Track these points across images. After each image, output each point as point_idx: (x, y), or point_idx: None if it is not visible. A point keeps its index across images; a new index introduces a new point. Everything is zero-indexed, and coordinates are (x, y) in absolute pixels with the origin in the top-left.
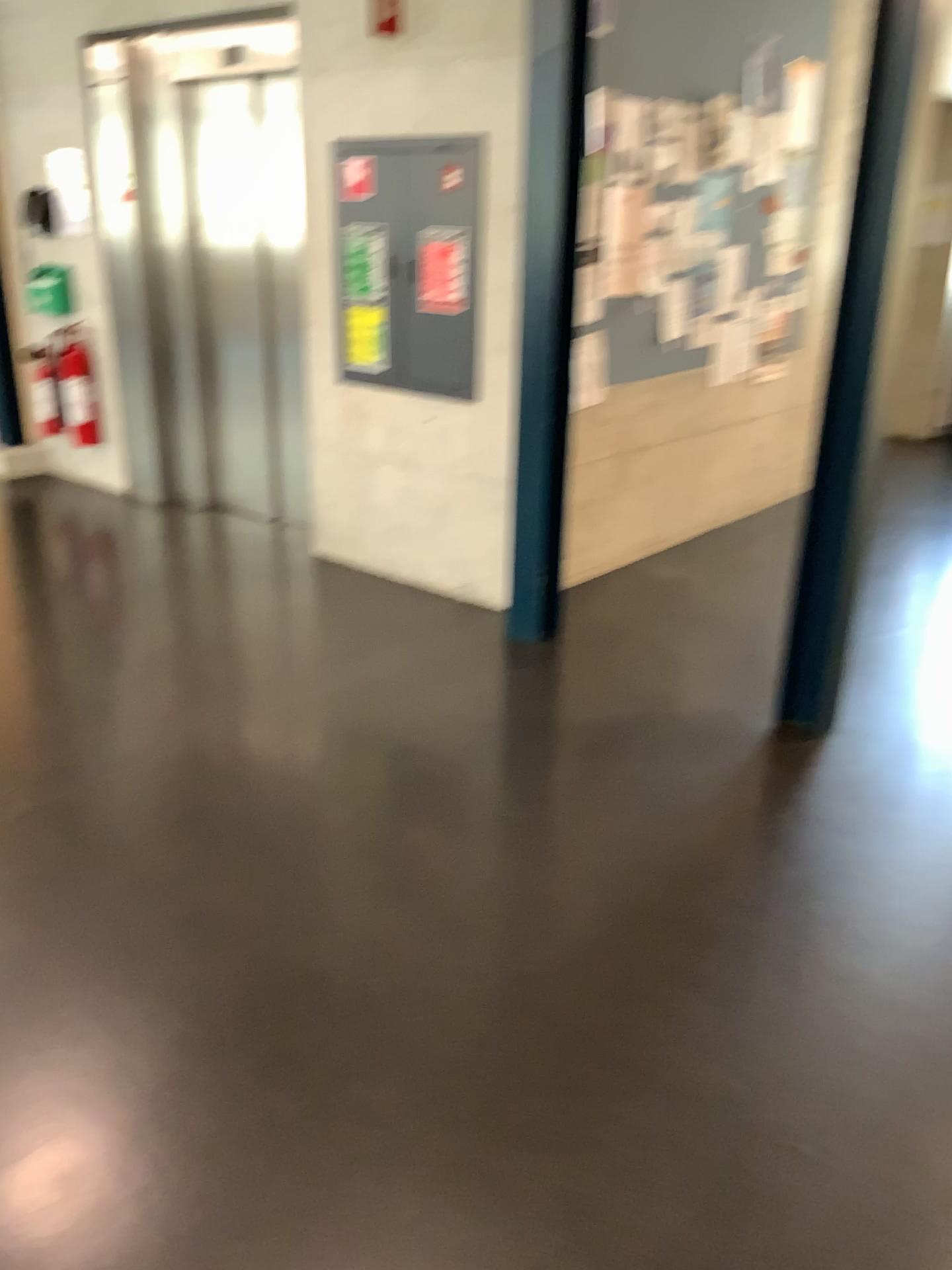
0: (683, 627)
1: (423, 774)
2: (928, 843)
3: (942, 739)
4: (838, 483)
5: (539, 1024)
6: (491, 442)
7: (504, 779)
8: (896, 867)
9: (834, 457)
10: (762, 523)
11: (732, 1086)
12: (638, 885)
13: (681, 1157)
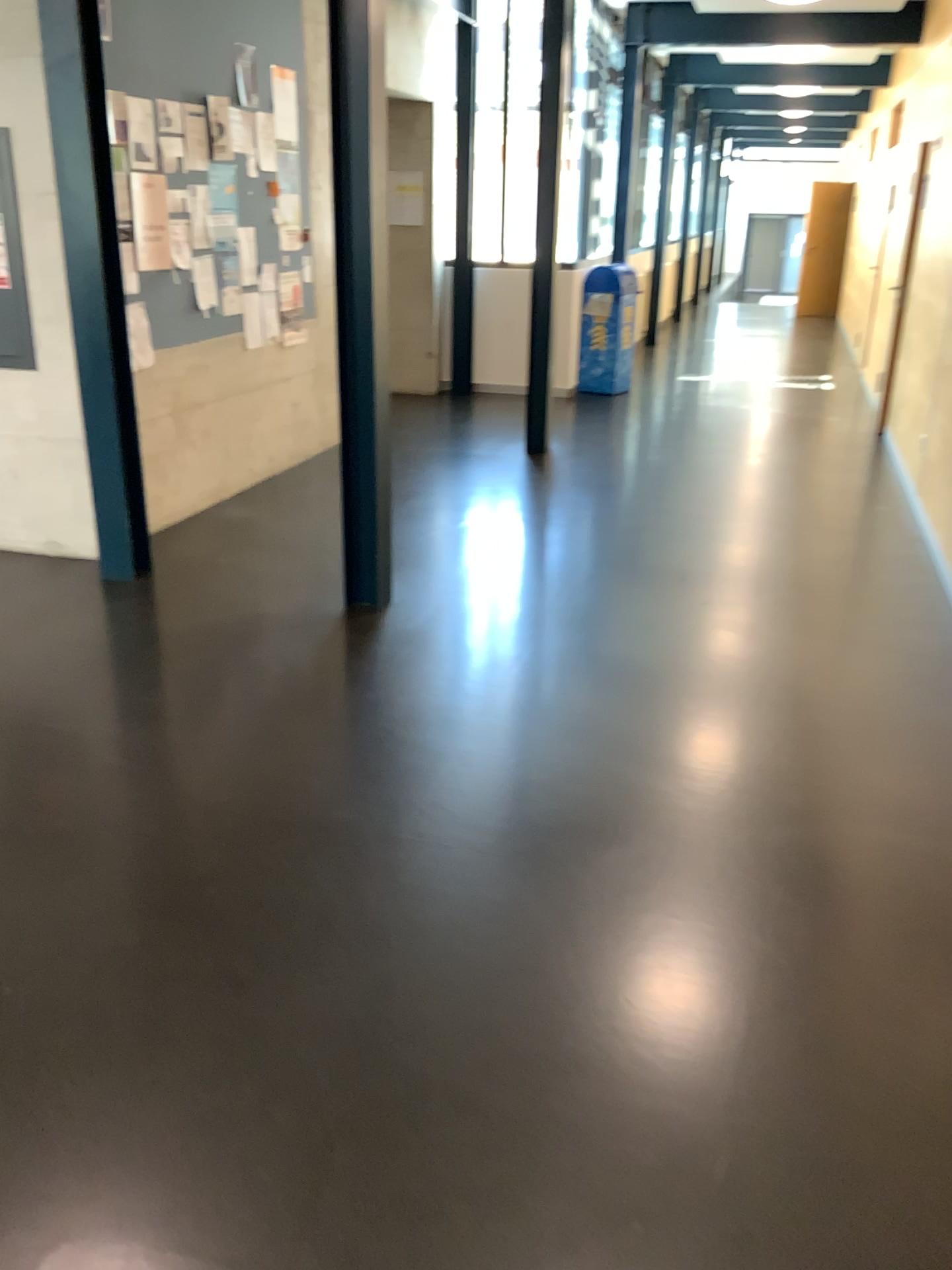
0: (256, 552)
1: (55, 686)
2: (461, 662)
3: (464, 598)
4: (359, 409)
5: (200, 818)
6: (57, 408)
7: (128, 678)
8: (441, 679)
9: (352, 389)
10: (308, 469)
11: (346, 819)
12: (256, 724)
13: (319, 862)
